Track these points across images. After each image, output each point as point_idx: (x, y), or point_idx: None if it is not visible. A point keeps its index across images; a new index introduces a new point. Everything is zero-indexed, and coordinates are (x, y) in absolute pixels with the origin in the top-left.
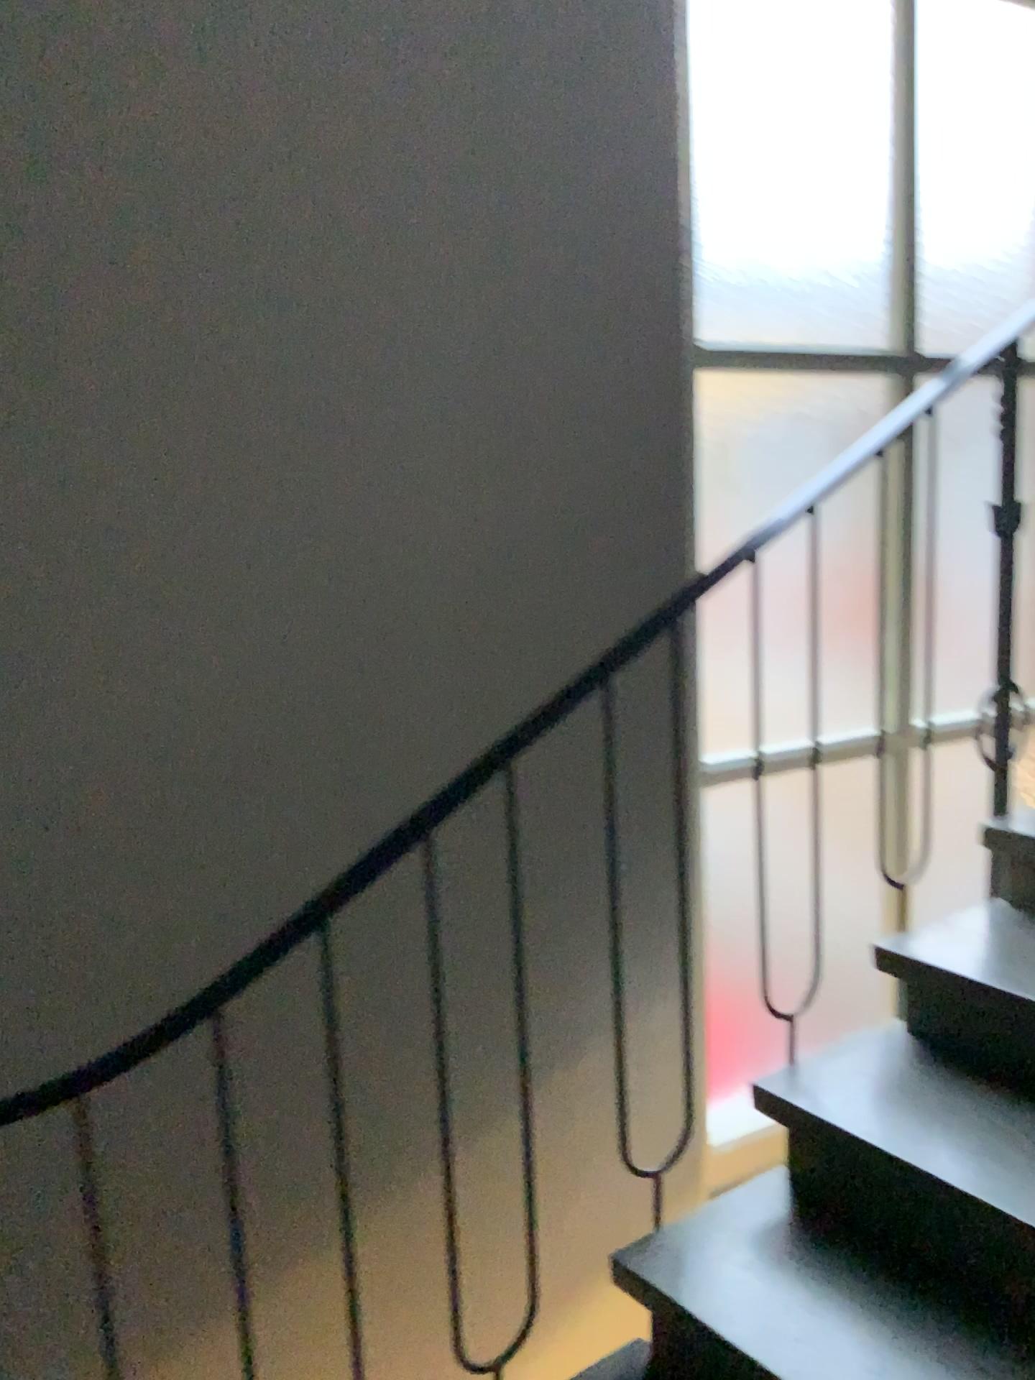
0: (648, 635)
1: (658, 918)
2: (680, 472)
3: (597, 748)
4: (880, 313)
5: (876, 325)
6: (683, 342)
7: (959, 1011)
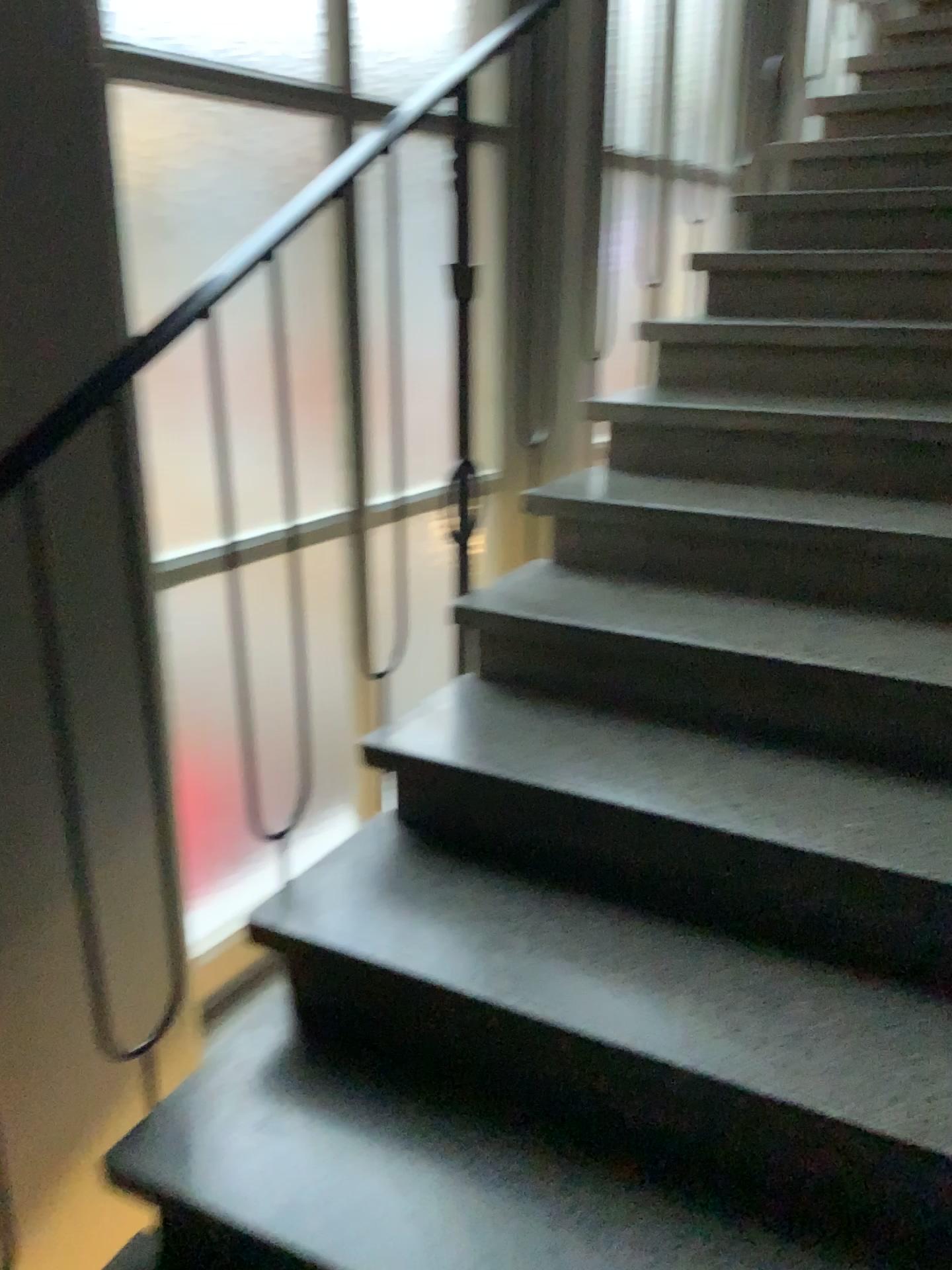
0: (79, 415)
1: (120, 750)
2: (101, 207)
3: (23, 561)
4: (320, 43)
5: (317, 57)
6: (92, 31)
7: (451, 805)
